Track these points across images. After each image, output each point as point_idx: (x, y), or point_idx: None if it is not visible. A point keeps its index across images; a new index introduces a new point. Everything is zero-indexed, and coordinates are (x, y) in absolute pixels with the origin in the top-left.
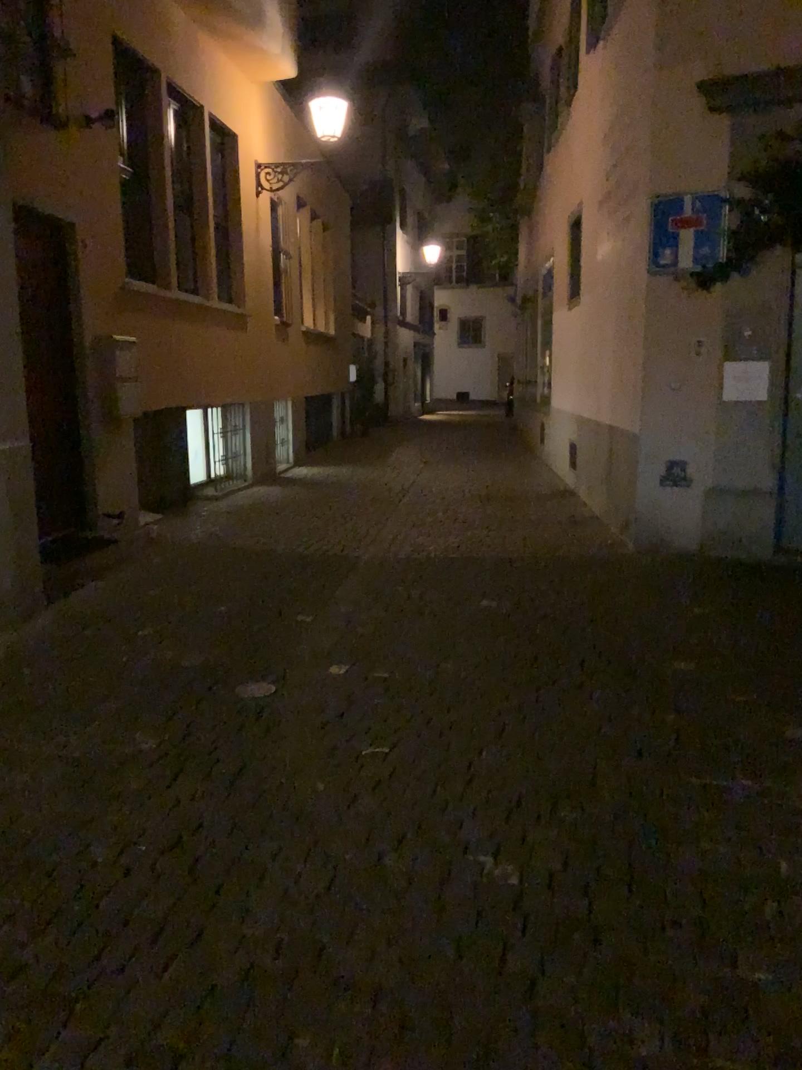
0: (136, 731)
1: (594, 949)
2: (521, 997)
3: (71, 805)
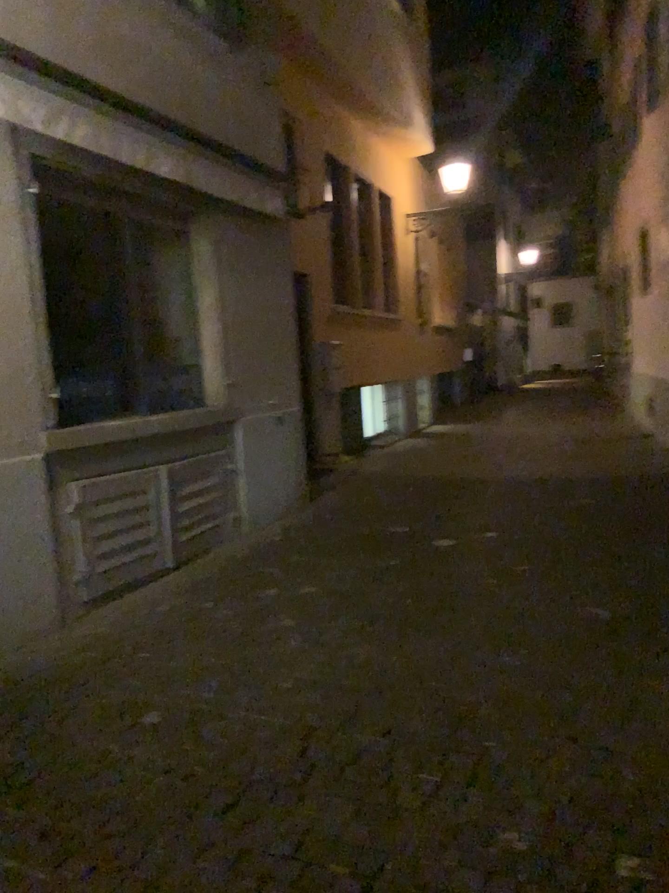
0: (386, 557)
1: (649, 638)
2: (610, 651)
3: (366, 583)
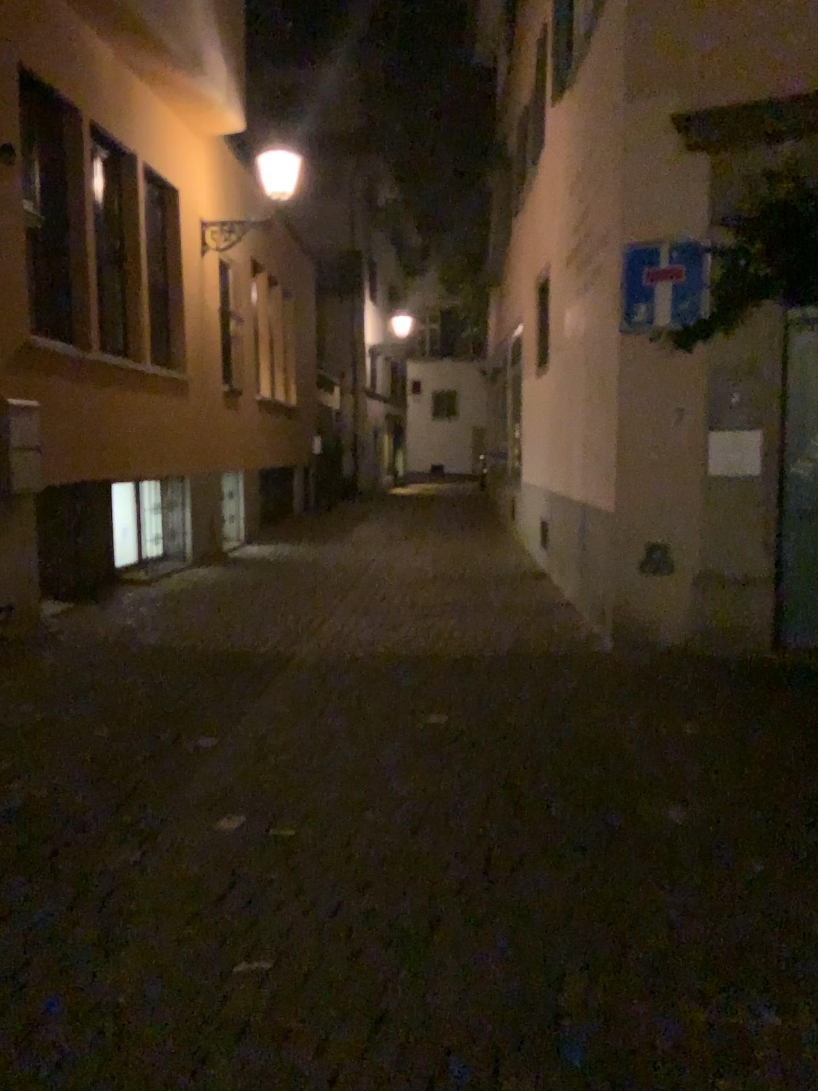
0: None
1: None
2: None
3: None
